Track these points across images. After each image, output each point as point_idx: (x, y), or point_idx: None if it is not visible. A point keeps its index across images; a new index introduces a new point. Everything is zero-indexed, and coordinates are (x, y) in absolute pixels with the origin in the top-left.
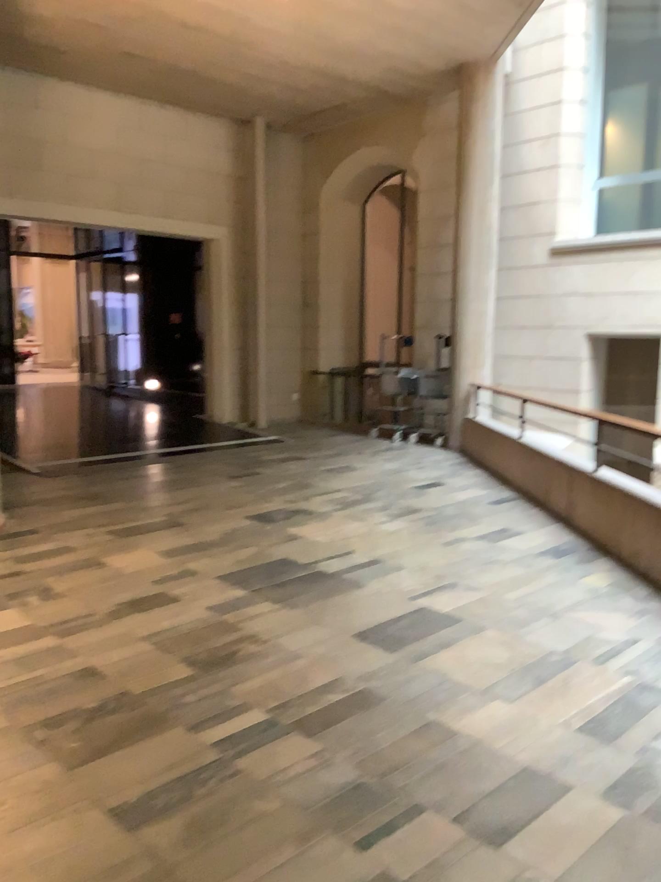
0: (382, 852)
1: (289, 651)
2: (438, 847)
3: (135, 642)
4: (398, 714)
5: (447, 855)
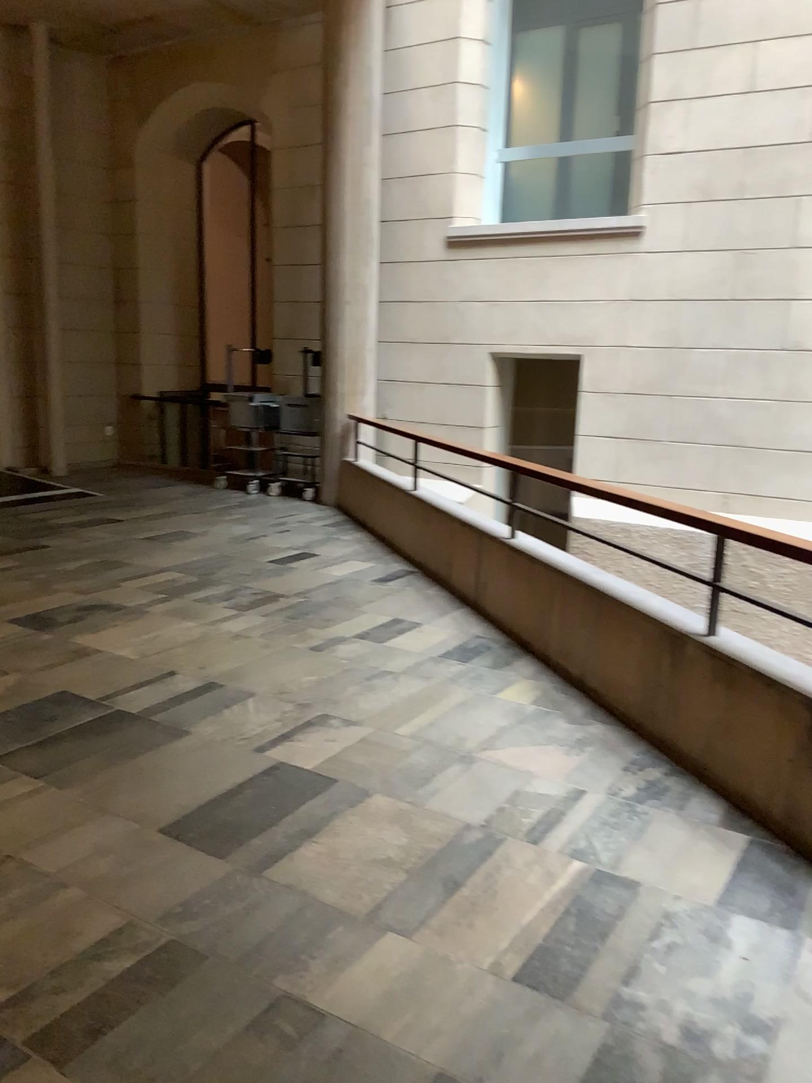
0: None
1: (44, 873)
2: None
3: None
4: (224, 983)
5: None
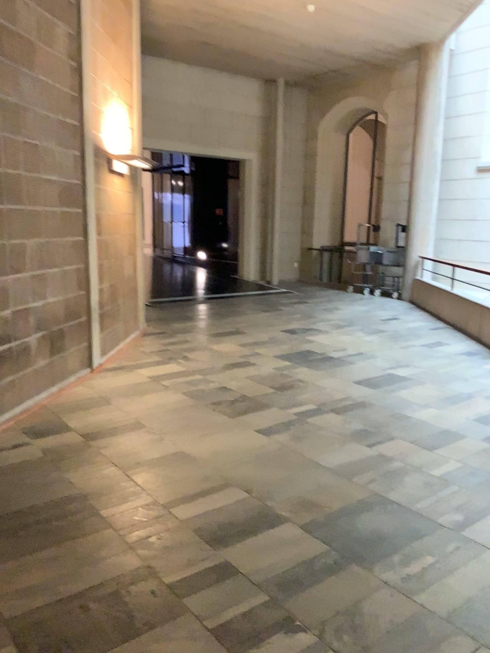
0: (378, 448)
1: (321, 386)
2: (403, 448)
3: (241, 379)
4: (381, 410)
5: (407, 450)
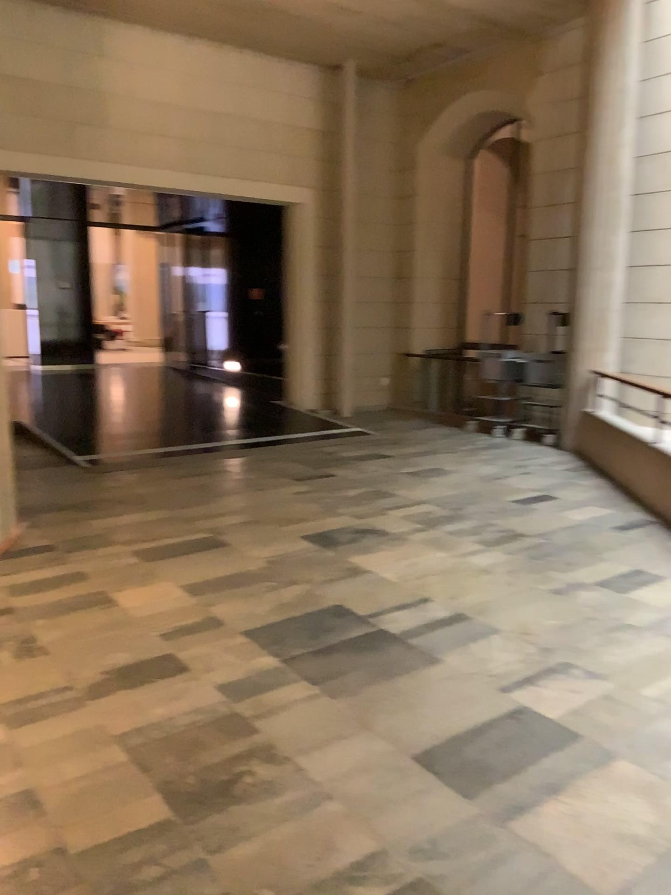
0: None
1: (310, 779)
2: None
3: (101, 743)
4: None
5: None
